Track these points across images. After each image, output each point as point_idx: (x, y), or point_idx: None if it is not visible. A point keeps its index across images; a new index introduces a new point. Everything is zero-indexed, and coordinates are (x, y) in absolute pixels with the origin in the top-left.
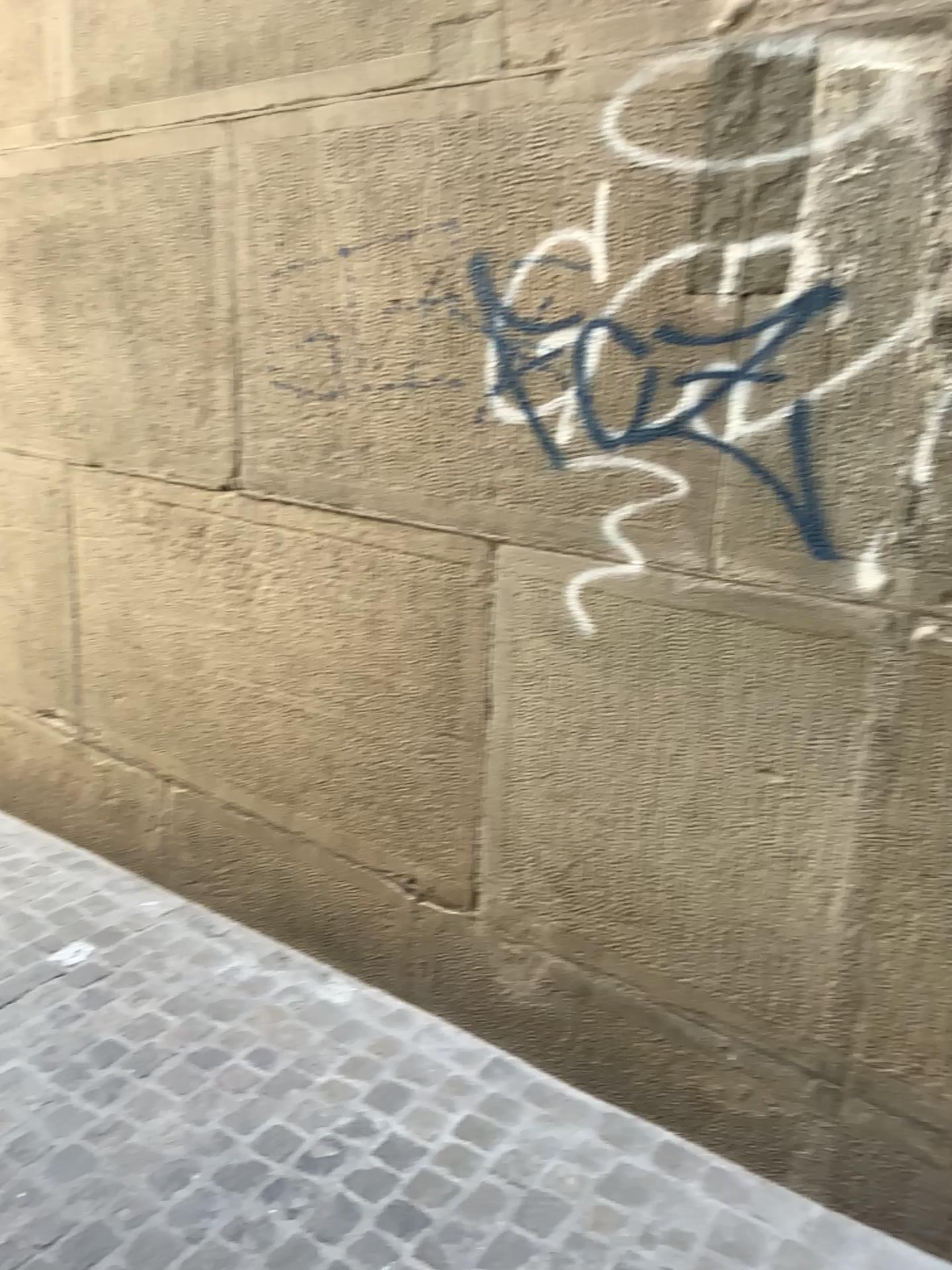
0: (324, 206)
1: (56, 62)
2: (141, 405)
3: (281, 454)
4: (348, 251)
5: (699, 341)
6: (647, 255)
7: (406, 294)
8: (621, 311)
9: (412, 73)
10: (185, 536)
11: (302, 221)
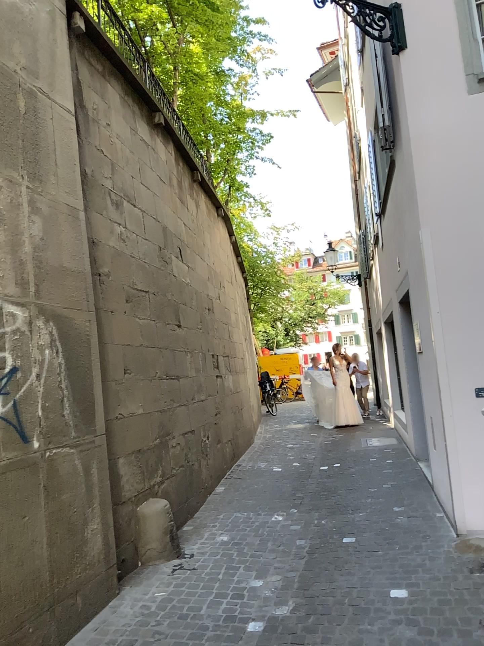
0: None
1: None
2: None
3: None
4: None
5: None
6: None
7: None
8: None
9: None
10: None
11: None
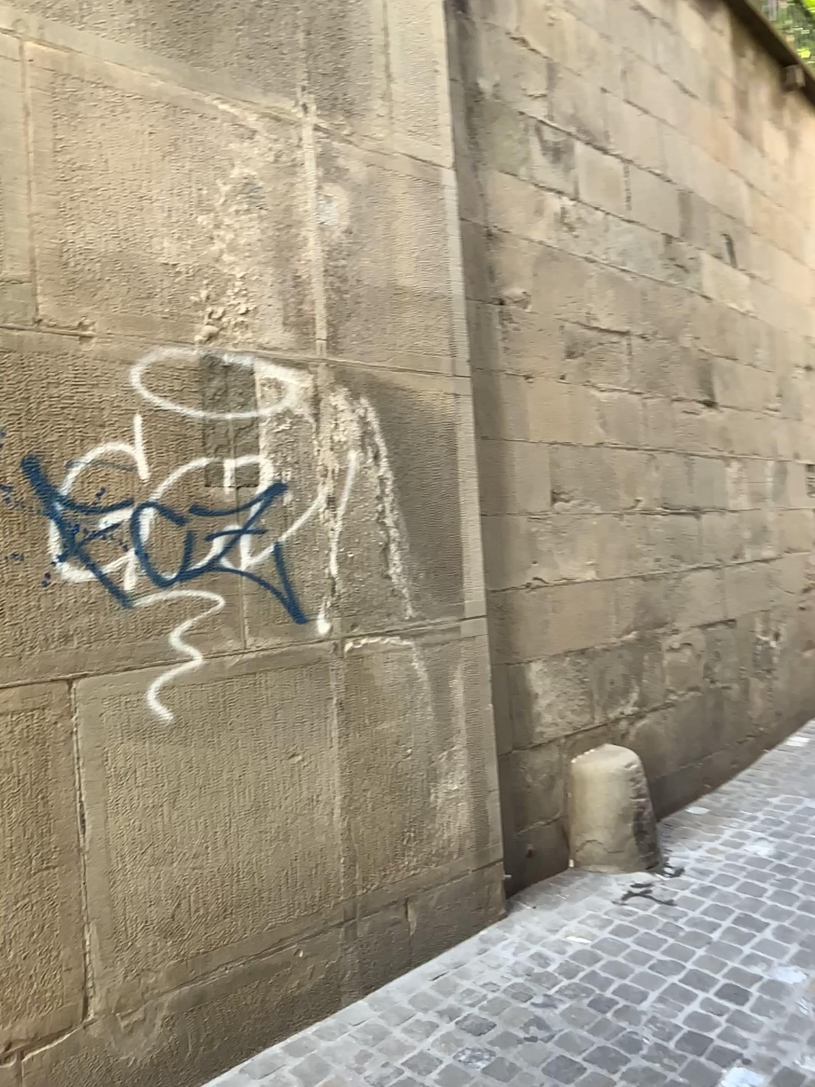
0: None
1: None
2: None
3: None
4: None
5: (219, 514)
6: (177, 463)
7: None
8: (164, 498)
9: None
10: None
11: None
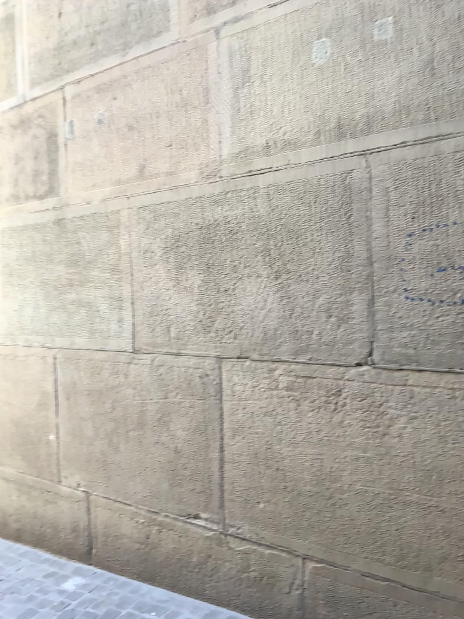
0: (453, 193)
1: (219, 136)
2: (285, 319)
3: (414, 341)
4: None
5: None
6: None
7: None
8: None
9: None
10: (323, 397)
11: (432, 203)
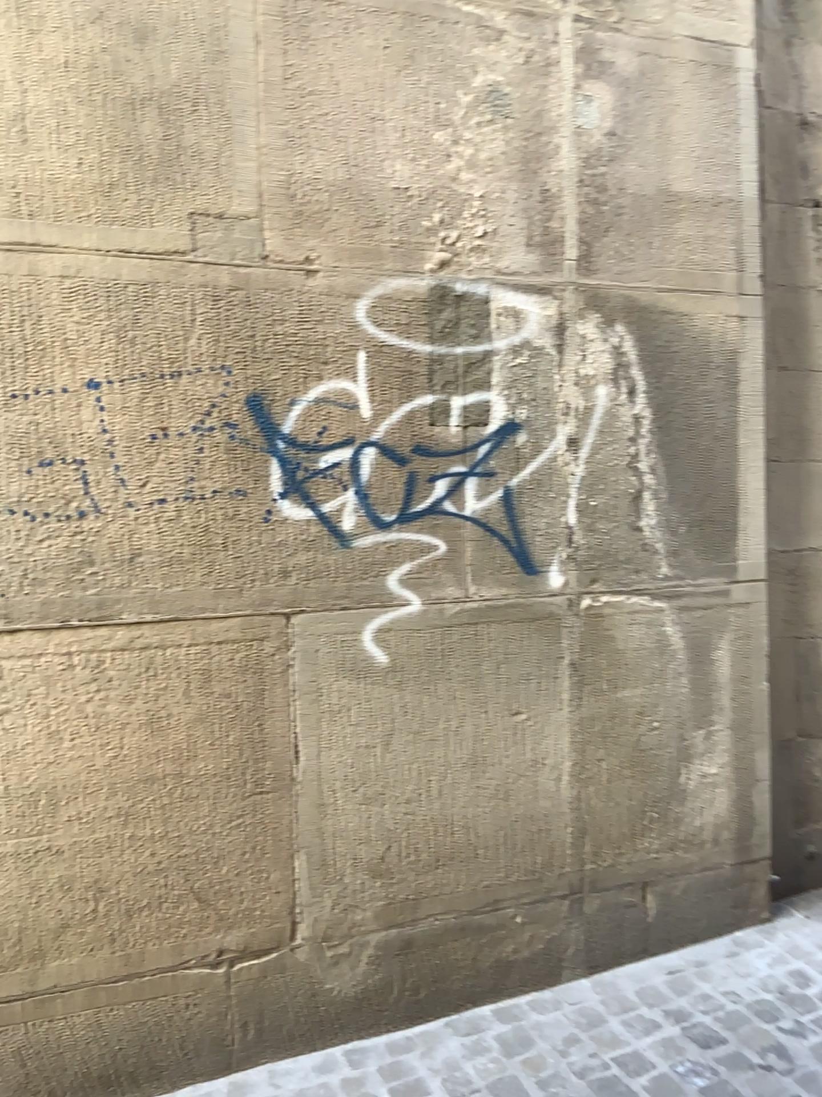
0: (63, 343)
1: None
2: None
3: (4, 583)
4: (100, 385)
5: (444, 454)
6: (401, 400)
7: (177, 423)
8: (386, 436)
9: (171, 247)
10: None
11: (28, 354)
